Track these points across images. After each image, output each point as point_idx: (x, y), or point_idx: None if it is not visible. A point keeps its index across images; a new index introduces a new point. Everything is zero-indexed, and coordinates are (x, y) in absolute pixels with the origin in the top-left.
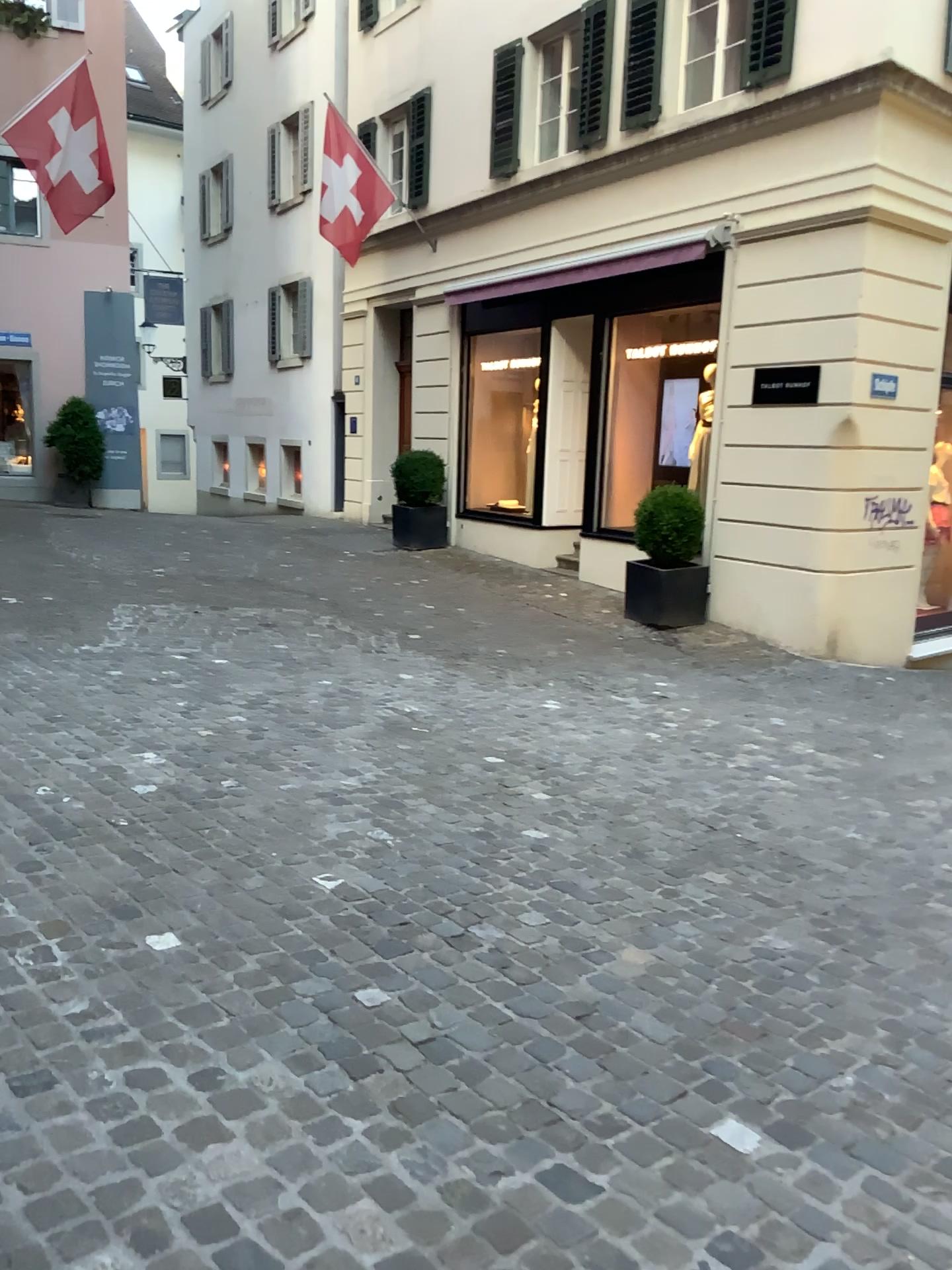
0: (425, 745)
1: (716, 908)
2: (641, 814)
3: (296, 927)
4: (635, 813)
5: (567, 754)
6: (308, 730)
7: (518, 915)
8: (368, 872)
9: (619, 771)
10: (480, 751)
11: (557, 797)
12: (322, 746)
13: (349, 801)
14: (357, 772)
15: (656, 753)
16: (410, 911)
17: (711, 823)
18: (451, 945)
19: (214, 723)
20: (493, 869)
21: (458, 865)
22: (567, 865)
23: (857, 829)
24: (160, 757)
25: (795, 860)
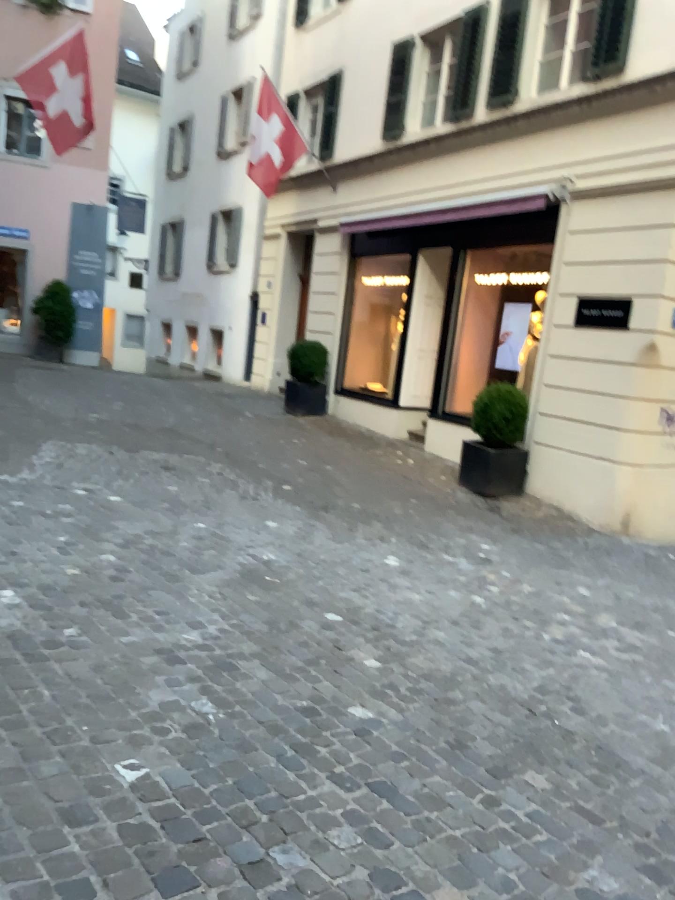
0: (271, 600)
1: (539, 830)
2: (464, 693)
3: (72, 843)
4: (458, 690)
5: (400, 617)
6: (167, 576)
7: (328, 833)
8: (178, 758)
9: (445, 639)
10: (321, 608)
11: (386, 666)
12: (176, 594)
13: (183, 661)
14: (201, 626)
15: (479, 620)
16: (210, 822)
17: (530, 707)
18: (244, 881)
19: (83, 562)
20: (311, 761)
21: (275, 753)
22: (388, 758)
23: (668, 725)
24: (17, 596)
25: (614, 762)
